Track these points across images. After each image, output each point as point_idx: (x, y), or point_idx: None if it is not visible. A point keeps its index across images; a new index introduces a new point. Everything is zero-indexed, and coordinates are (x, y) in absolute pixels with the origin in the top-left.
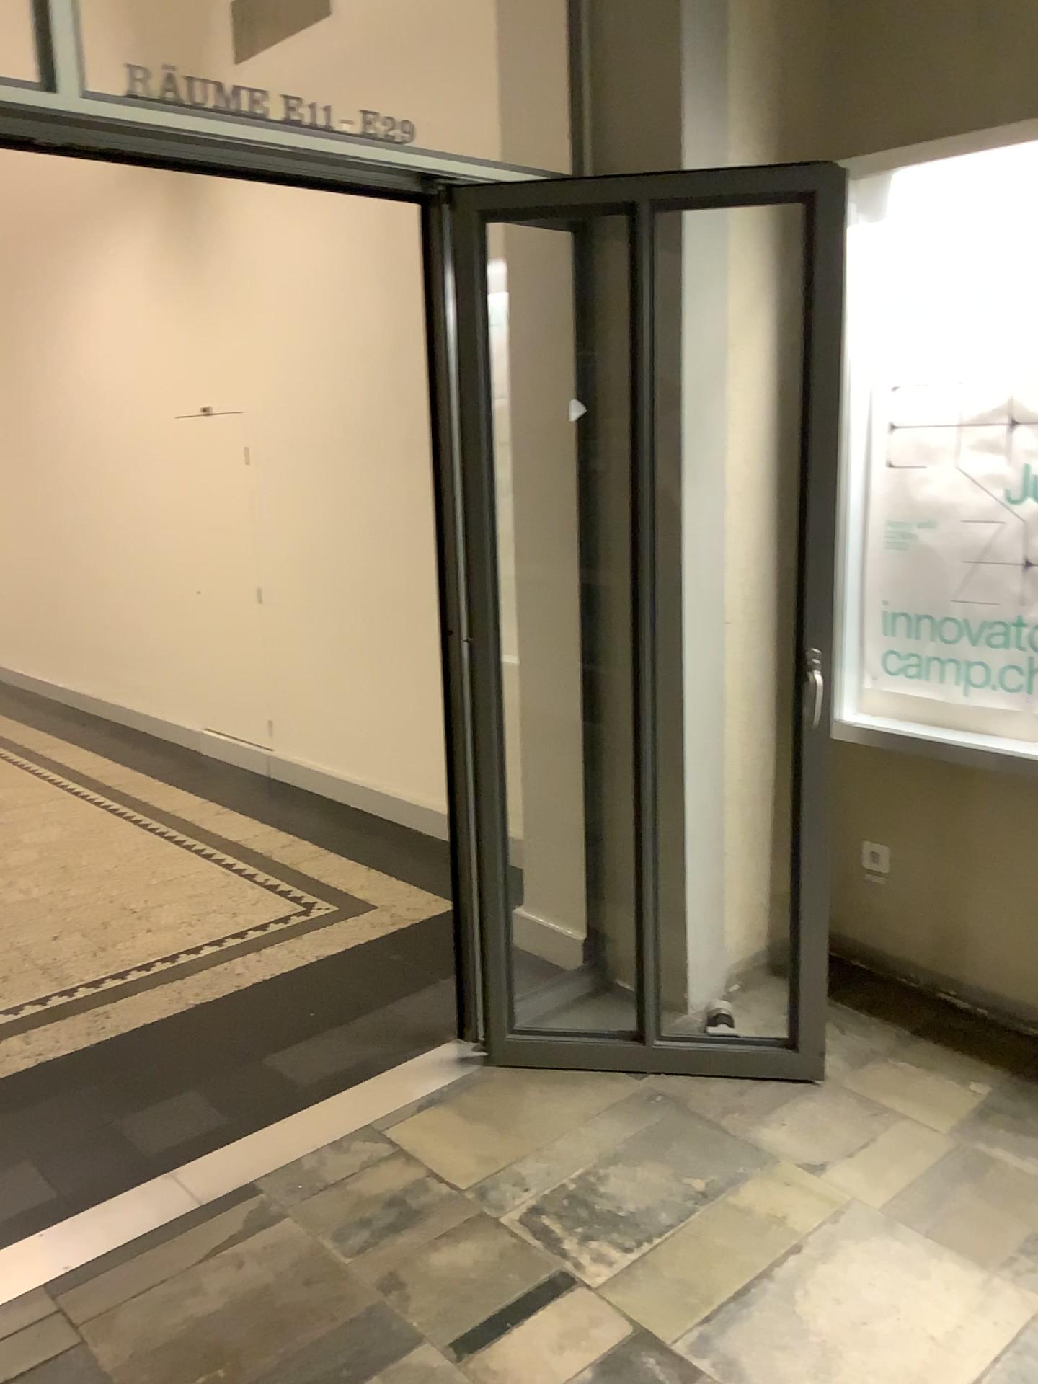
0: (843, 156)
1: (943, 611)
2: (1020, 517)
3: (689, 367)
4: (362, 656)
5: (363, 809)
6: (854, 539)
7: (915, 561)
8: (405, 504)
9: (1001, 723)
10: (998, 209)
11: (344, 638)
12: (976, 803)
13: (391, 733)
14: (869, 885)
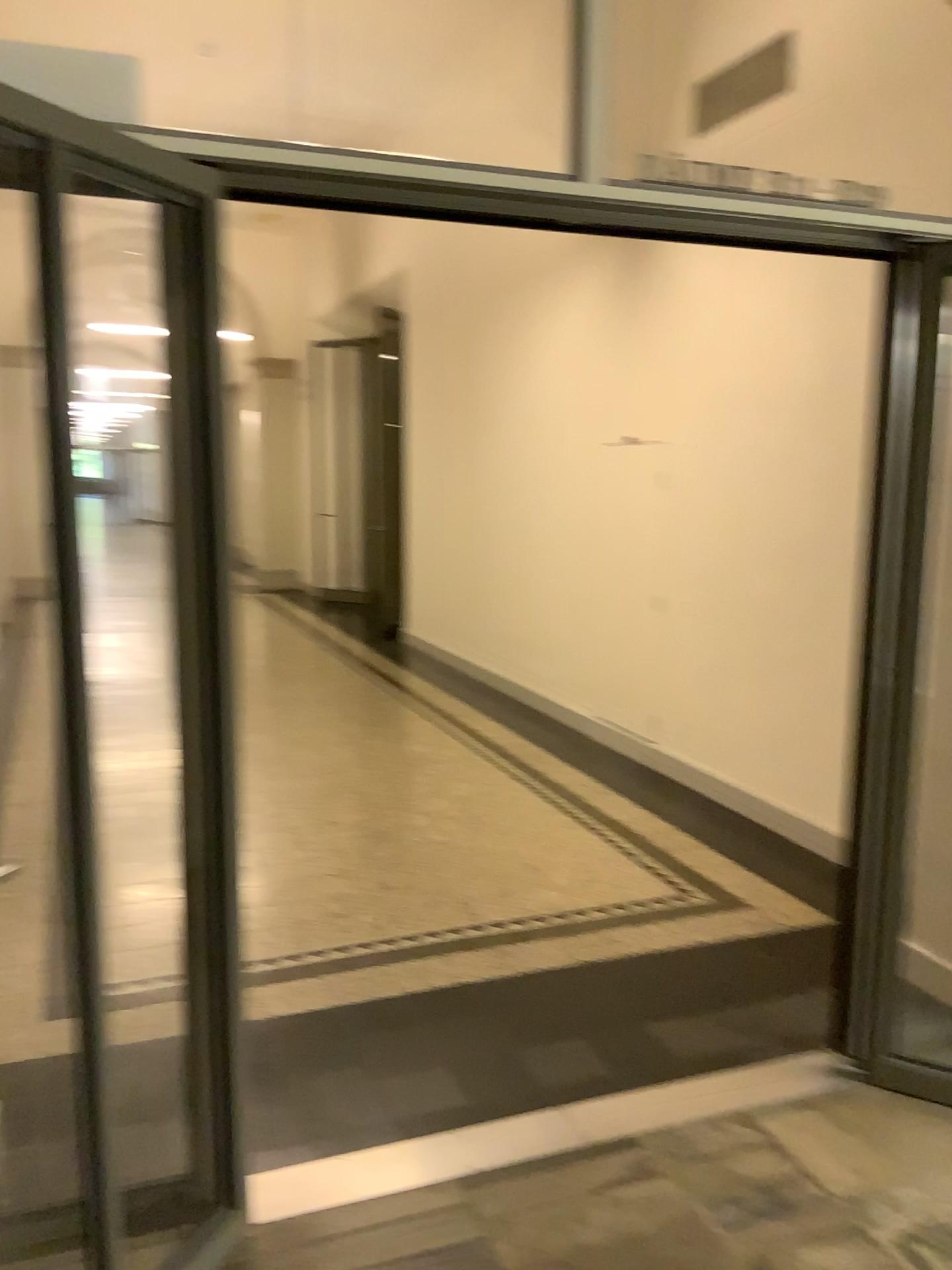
0: None
1: None
2: None
3: None
4: (747, 668)
5: (733, 810)
6: None
7: None
8: (805, 530)
9: None
10: None
11: (731, 649)
12: None
13: (769, 744)
14: None
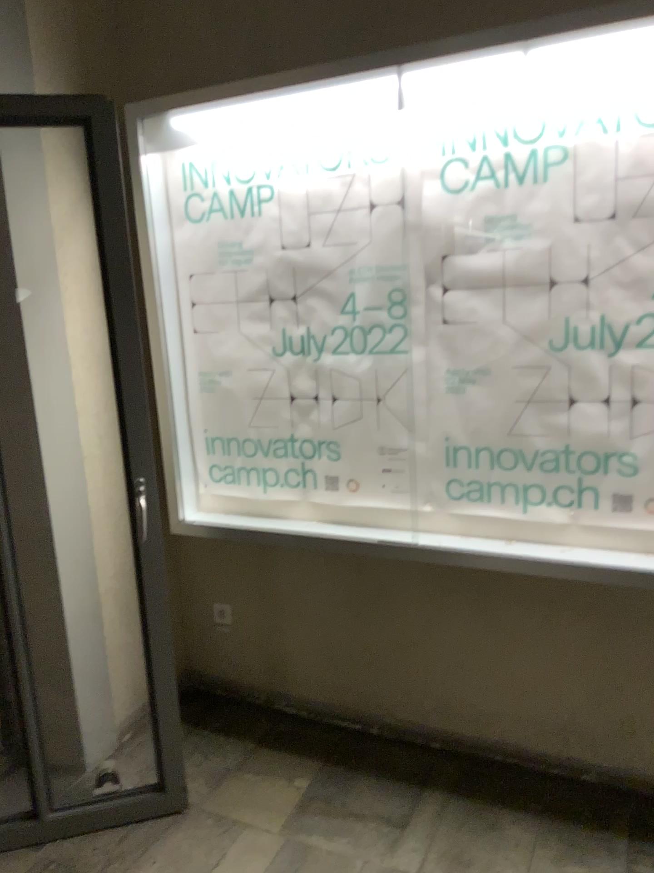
0: (136, 104)
1: (244, 433)
2: (284, 364)
3: (22, 260)
4: None
5: None
6: (177, 385)
7: (221, 399)
8: None
9: (290, 509)
10: (245, 146)
11: None
12: (281, 566)
13: None
14: (221, 631)
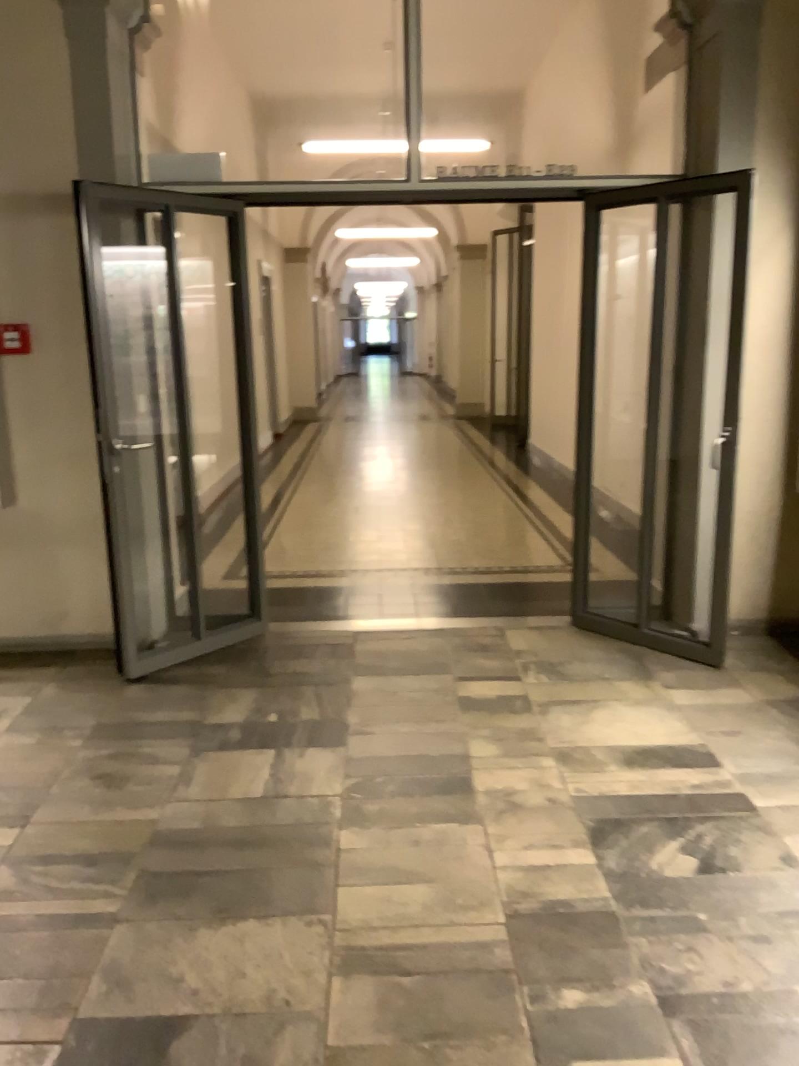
0: None
1: None
2: None
3: (715, 277)
4: None
5: None
6: None
7: None
8: None
9: None
10: None
11: None
12: None
13: None
14: None
